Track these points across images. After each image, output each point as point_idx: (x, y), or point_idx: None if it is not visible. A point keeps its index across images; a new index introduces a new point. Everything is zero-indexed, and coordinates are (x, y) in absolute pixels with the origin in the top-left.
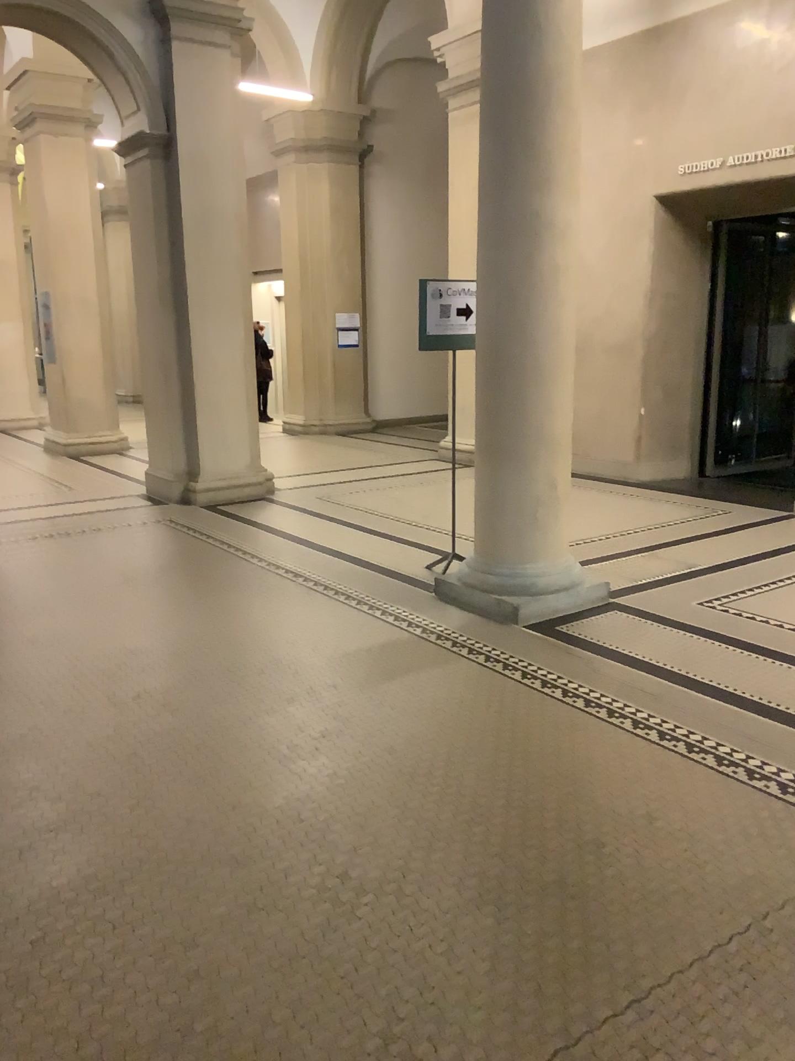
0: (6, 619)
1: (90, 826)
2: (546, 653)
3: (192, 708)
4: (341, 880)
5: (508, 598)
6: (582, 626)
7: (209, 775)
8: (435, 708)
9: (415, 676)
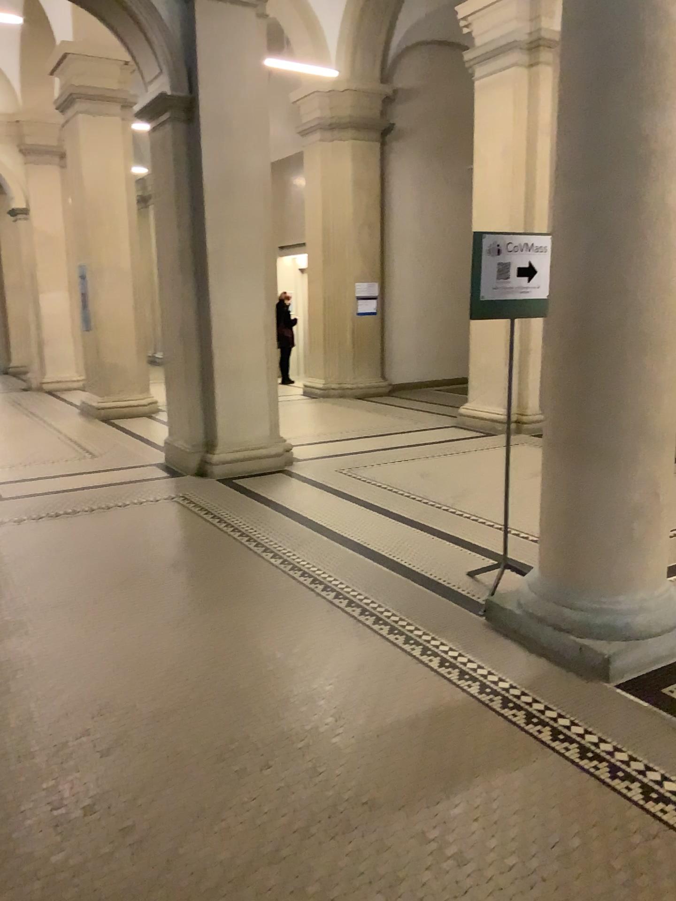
0: None
1: None
2: (664, 743)
3: (163, 848)
4: None
5: (589, 640)
6: None
7: None
8: (528, 871)
9: (485, 786)
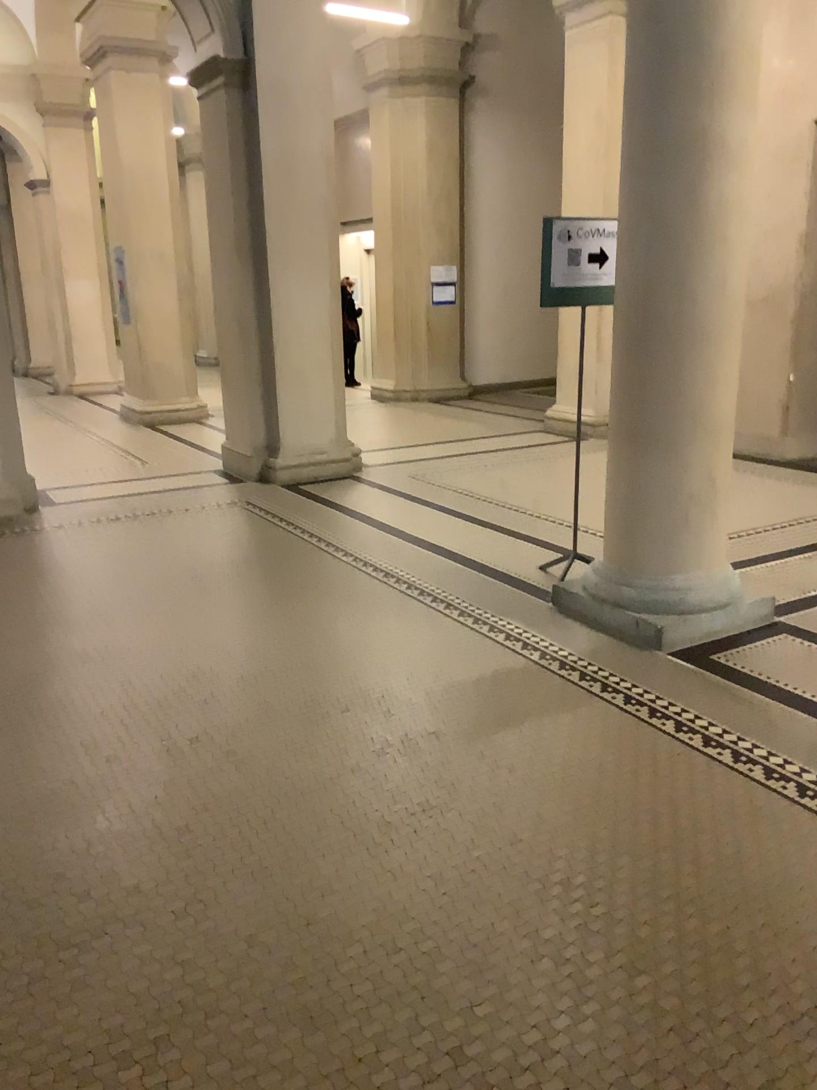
0: (52, 626)
1: (120, 946)
2: (703, 695)
3: (260, 762)
4: (455, 1068)
5: (648, 617)
6: (745, 656)
7: (277, 869)
8: (567, 775)
9: (538, 724)
